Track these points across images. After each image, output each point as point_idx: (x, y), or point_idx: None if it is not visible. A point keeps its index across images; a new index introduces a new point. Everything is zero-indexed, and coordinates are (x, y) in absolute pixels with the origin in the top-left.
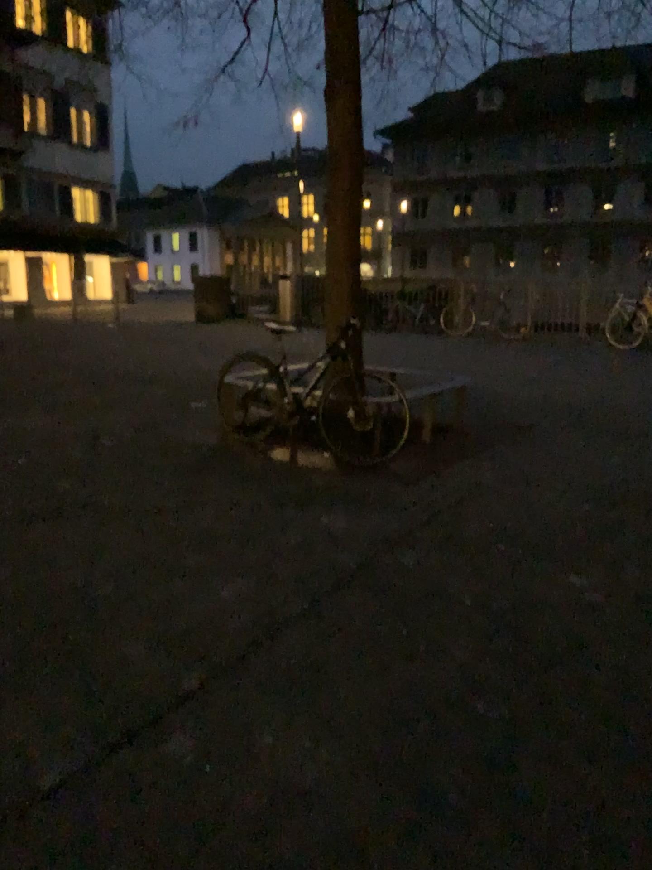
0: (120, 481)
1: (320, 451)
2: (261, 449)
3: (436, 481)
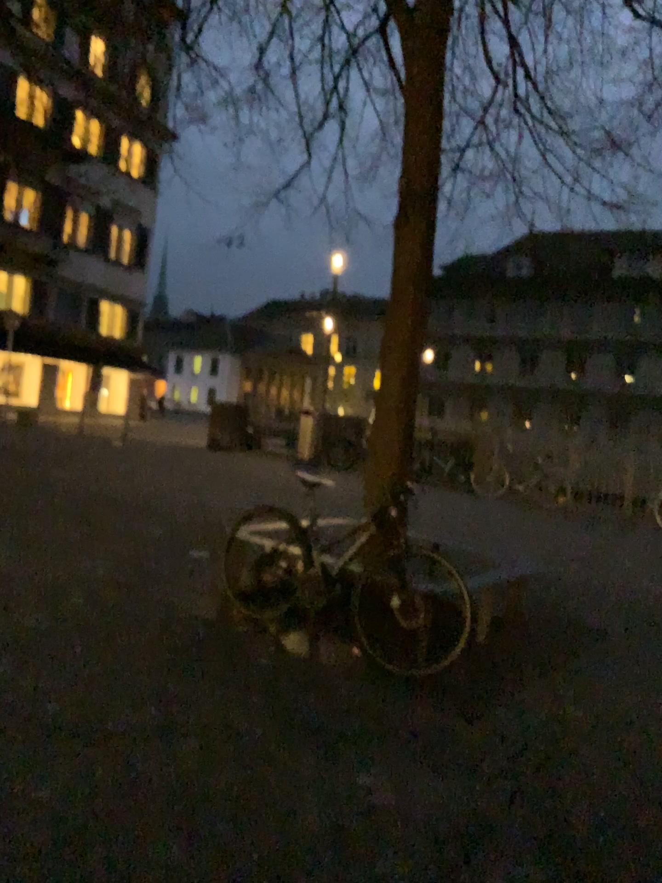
0: (81, 674)
1: (350, 649)
2: (275, 636)
3: (509, 715)
